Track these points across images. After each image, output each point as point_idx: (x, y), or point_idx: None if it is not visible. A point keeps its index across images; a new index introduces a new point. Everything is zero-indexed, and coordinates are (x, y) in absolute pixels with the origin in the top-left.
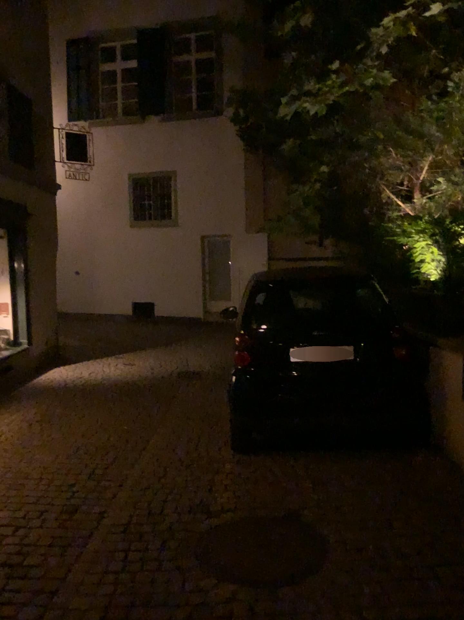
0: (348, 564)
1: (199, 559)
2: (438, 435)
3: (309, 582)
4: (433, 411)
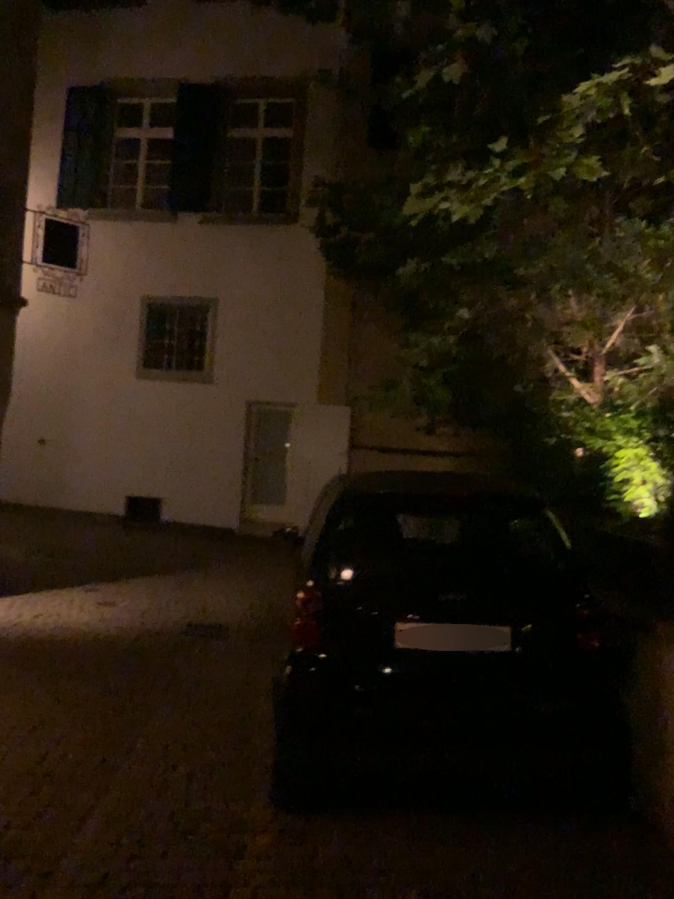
0: None
1: None
2: (649, 800)
3: None
4: (640, 752)
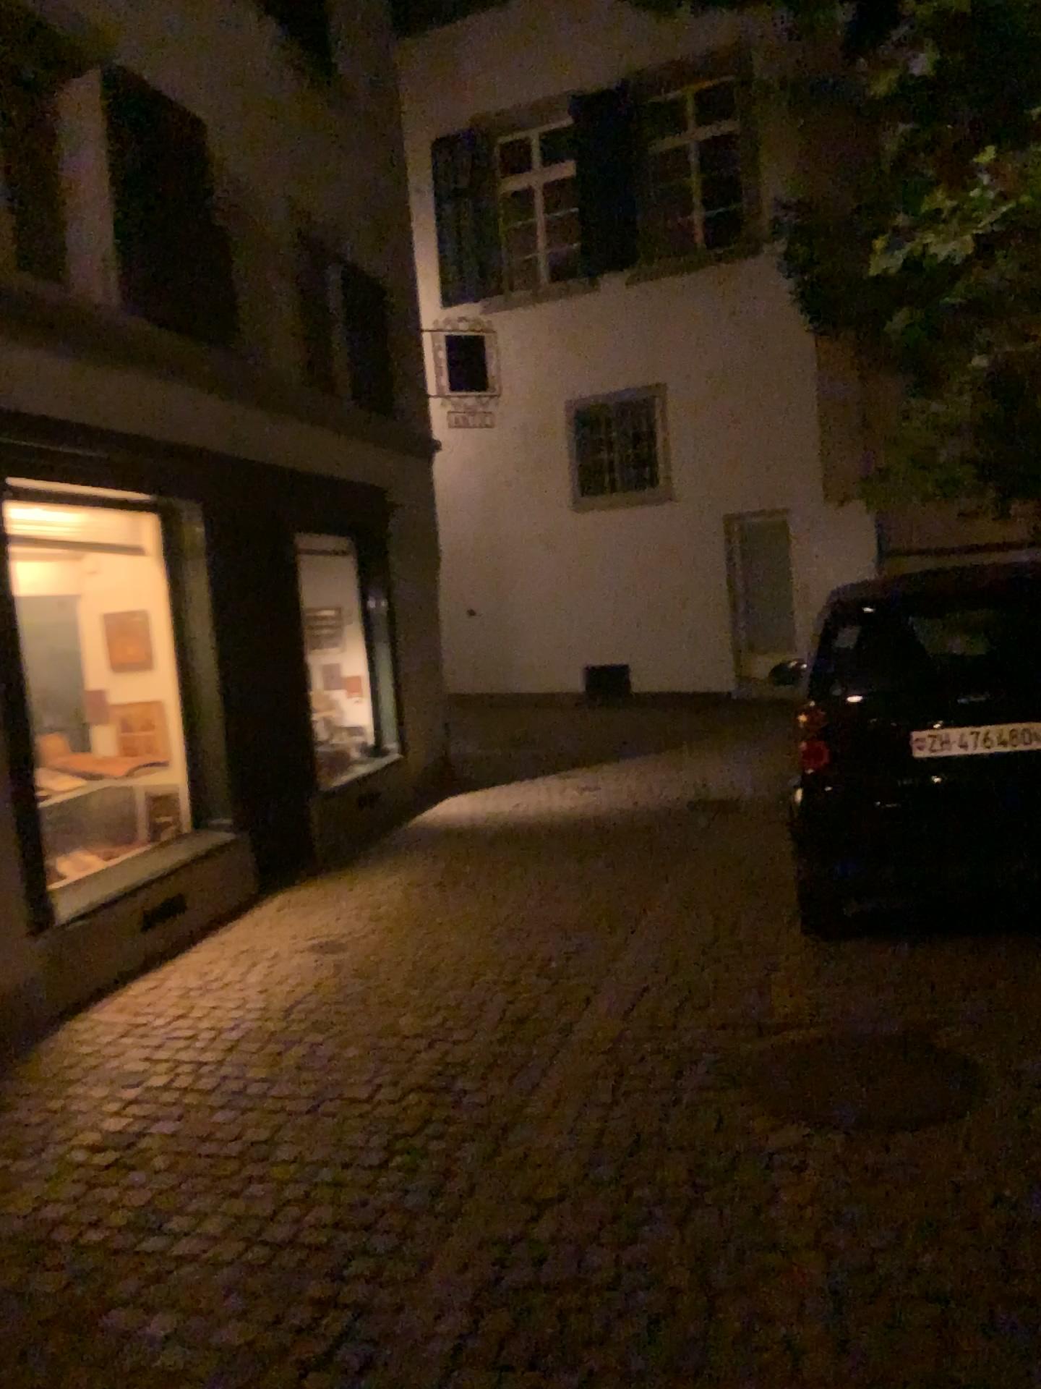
0: (1017, 1105)
1: (742, 1091)
2: None
3: (941, 1127)
4: None
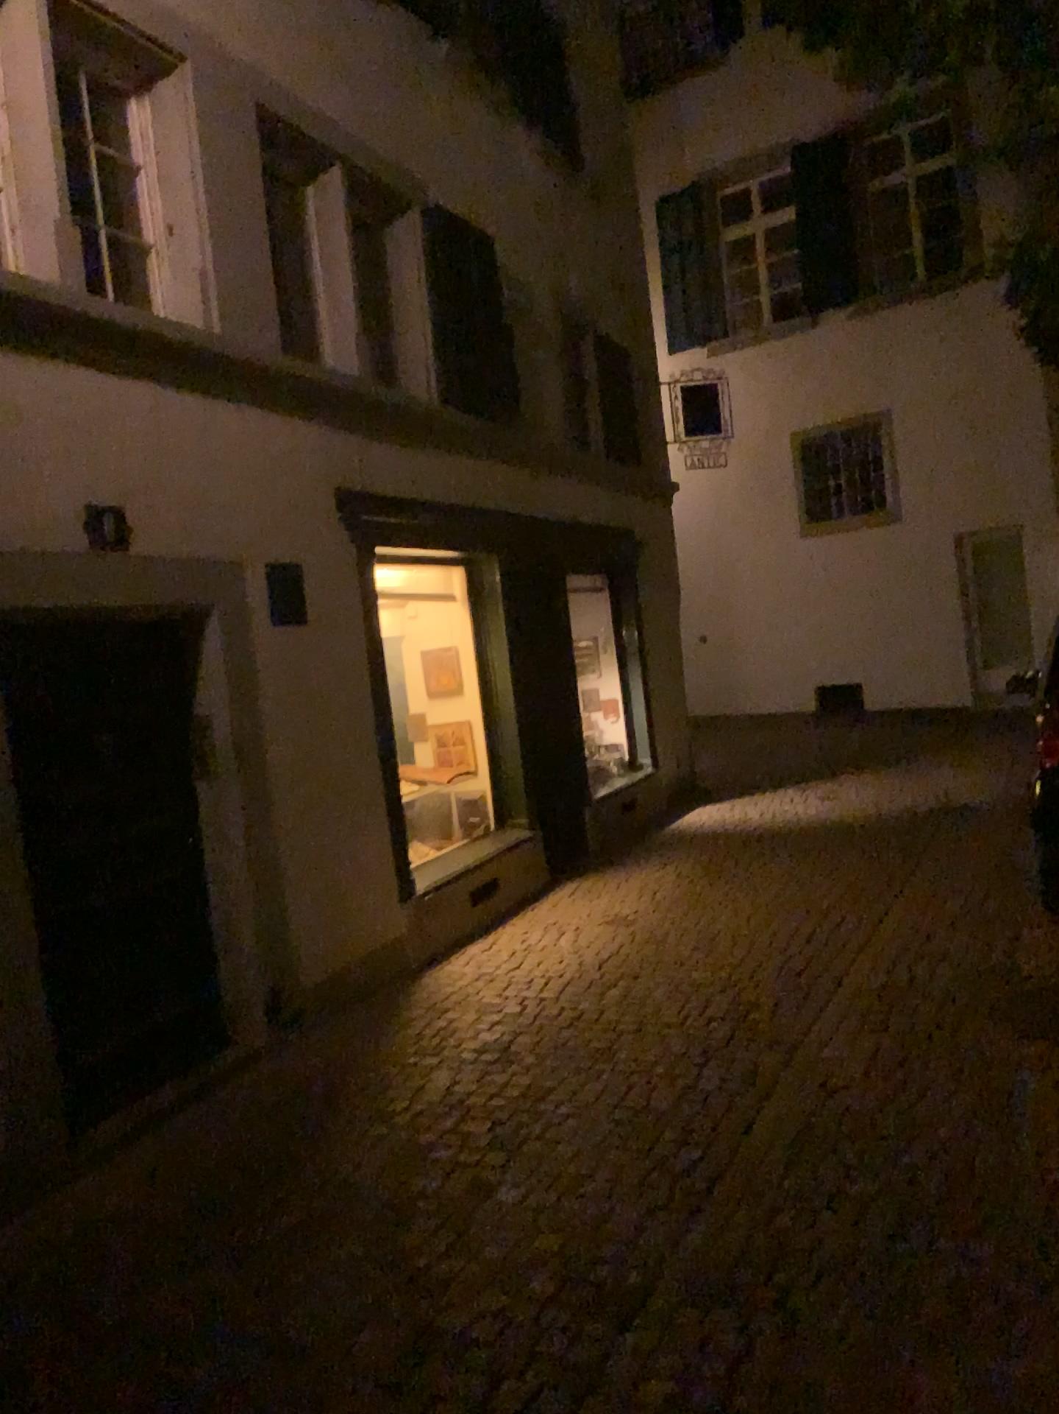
0: None
1: (992, 1020)
2: None
3: None
4: None
